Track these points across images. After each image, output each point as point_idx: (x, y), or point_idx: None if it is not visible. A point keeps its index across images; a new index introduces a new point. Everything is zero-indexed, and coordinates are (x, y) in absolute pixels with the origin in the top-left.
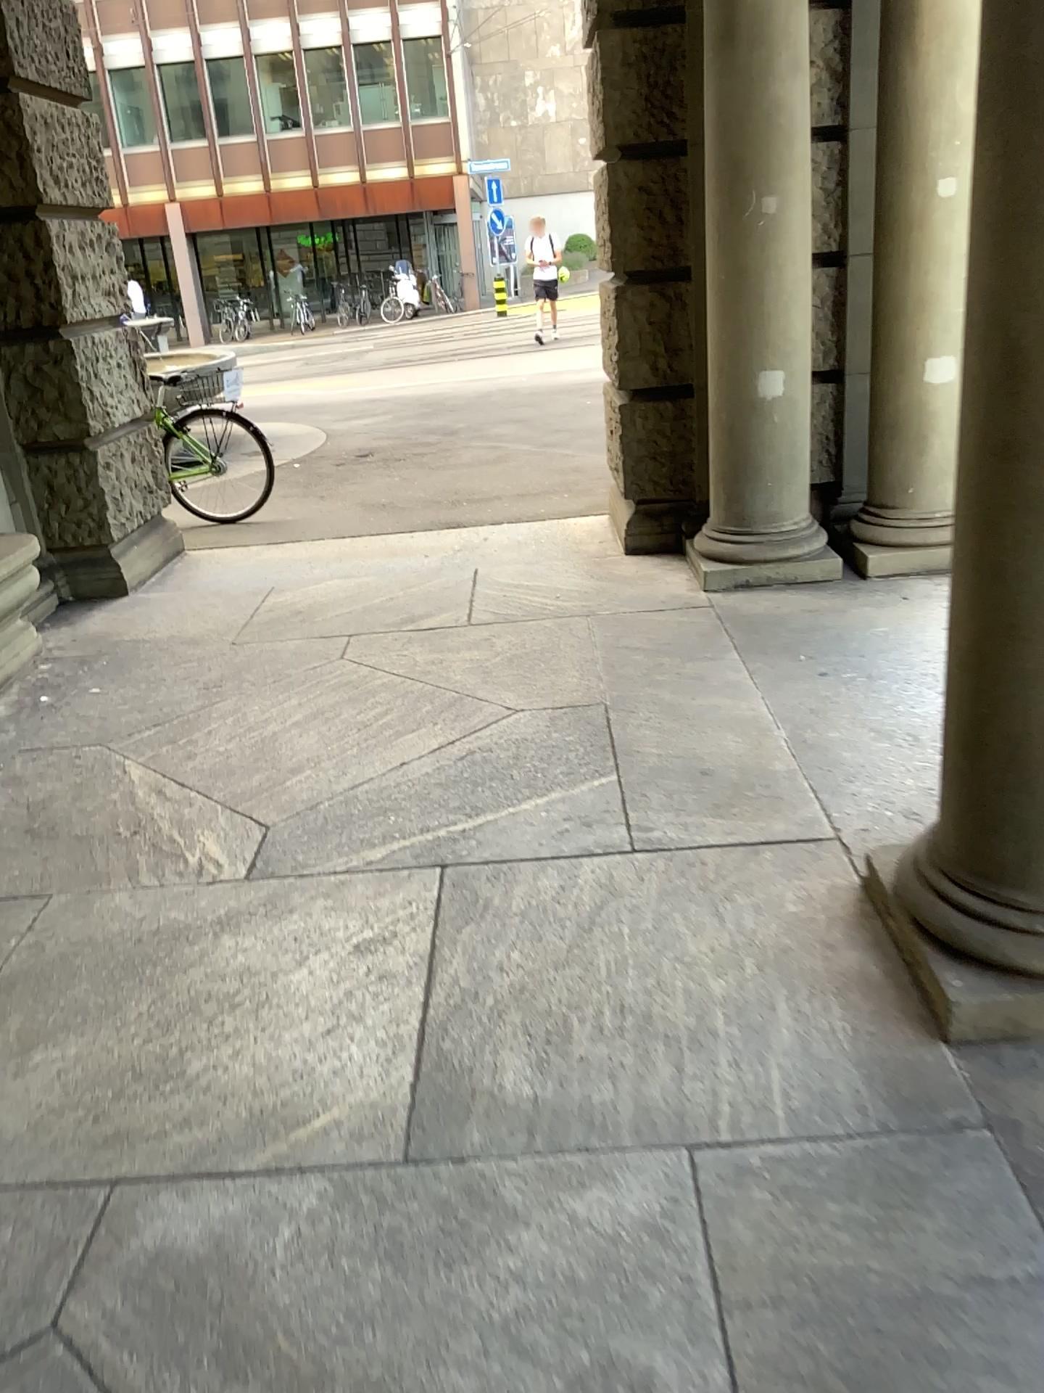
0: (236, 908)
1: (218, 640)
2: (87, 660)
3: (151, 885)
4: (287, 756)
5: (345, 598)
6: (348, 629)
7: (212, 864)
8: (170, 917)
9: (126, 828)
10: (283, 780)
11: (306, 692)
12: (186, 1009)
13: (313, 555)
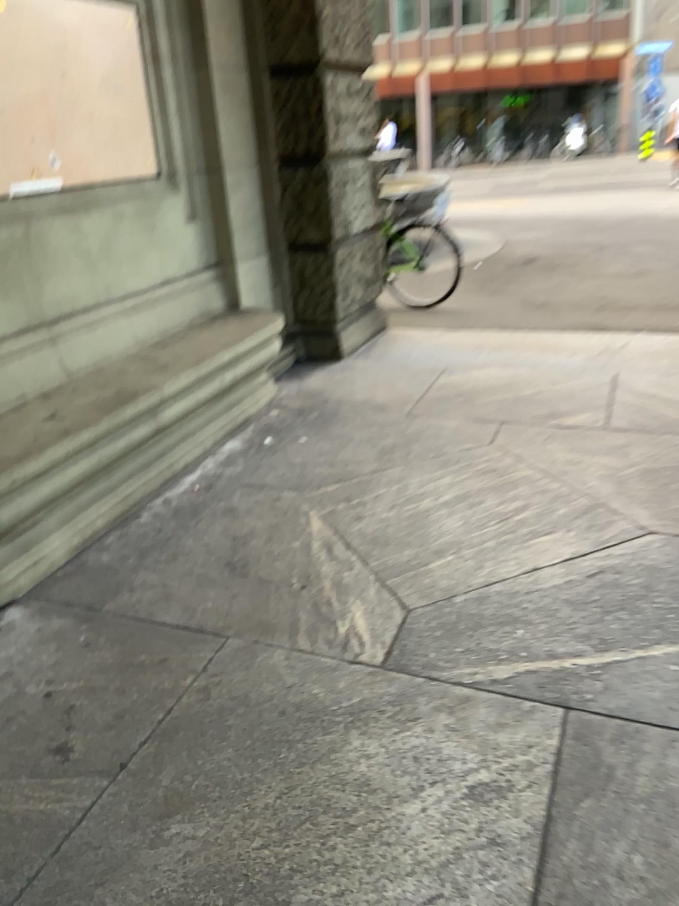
0: (369, 702)
1: (399, 410)
2: (302, 412)
3: (305, 651)
4: (437, 537)
5: (503, 387)
6: (502, 418)
7: (357, 641)
8: (312, 694)
9: (297, 583)
10: (430, 562)
11: (461, 474)
12: (306, 818)
13: (482, 346)
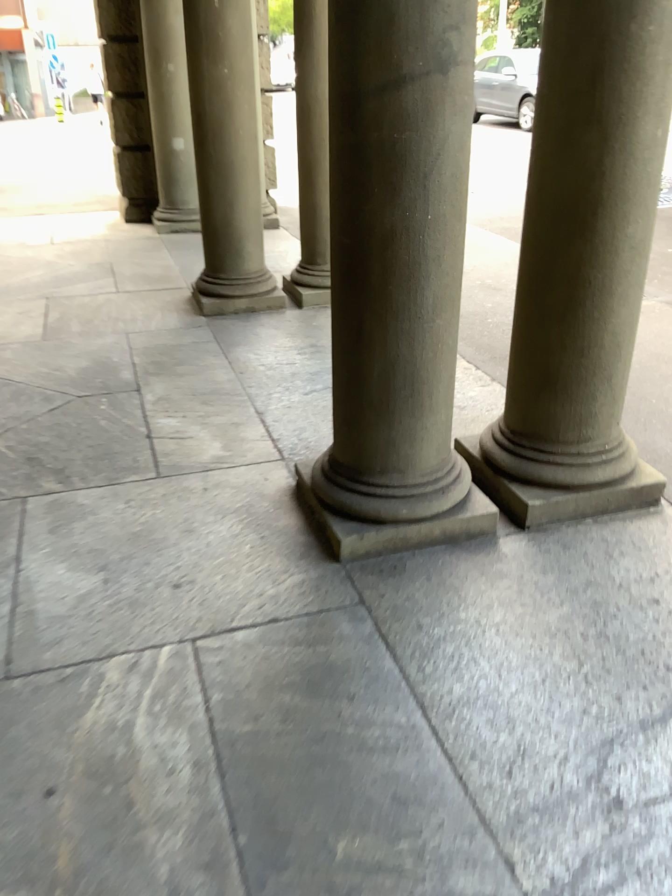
0: None
1: None
2: None
3: None
4: None
5: None
6: None
7: None
8: None
9: None
10: None
11: None
12: None
13: None
